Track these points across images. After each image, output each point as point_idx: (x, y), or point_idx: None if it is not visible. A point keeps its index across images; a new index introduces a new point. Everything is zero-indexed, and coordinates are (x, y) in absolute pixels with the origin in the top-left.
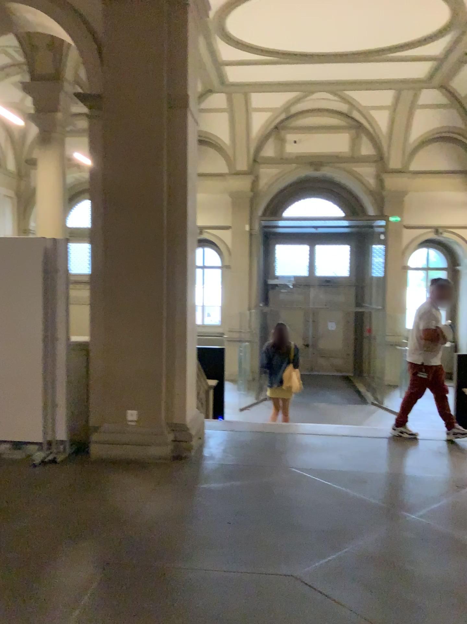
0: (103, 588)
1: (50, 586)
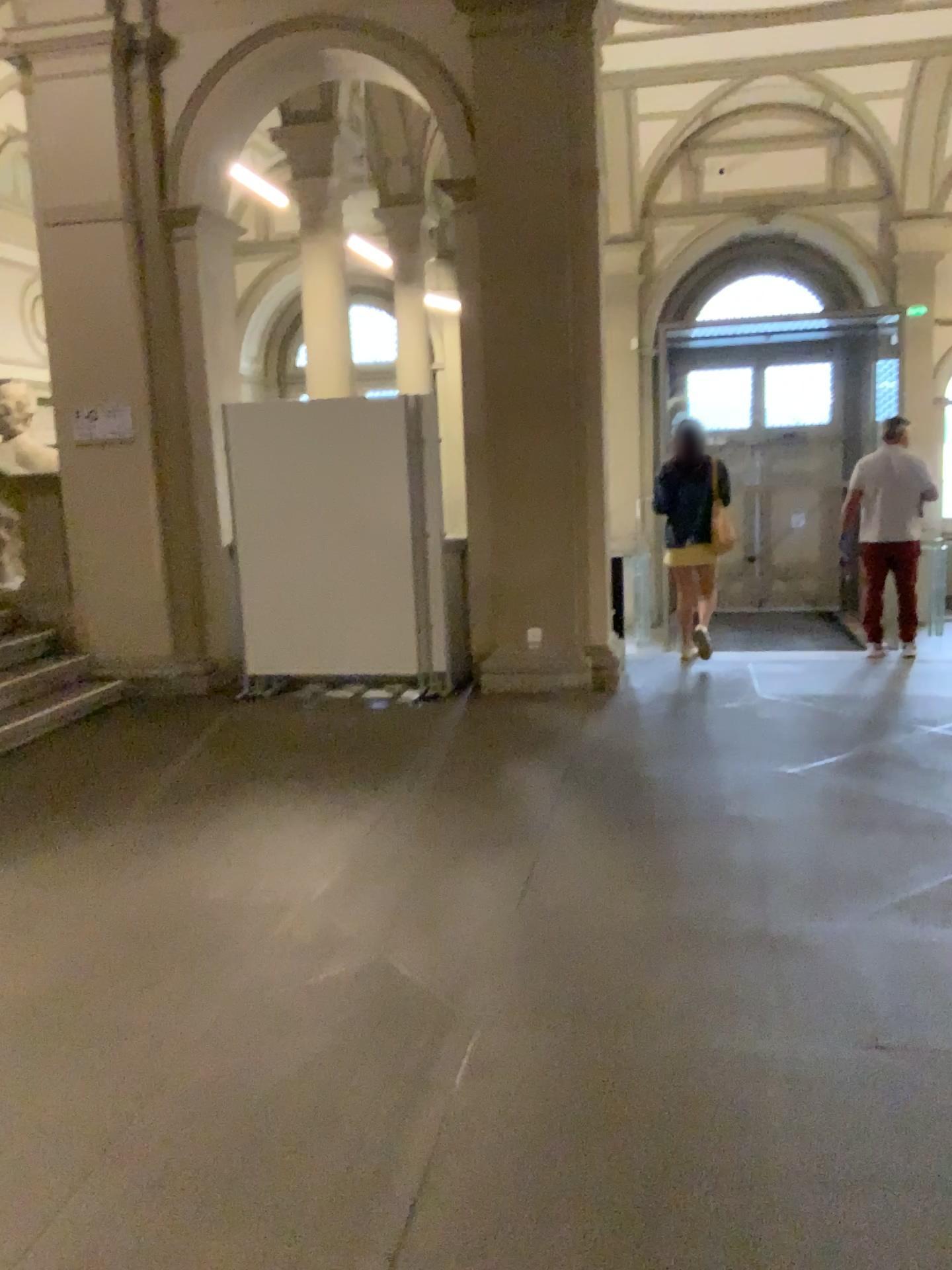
0: (574, 783)
1: (516, 784)
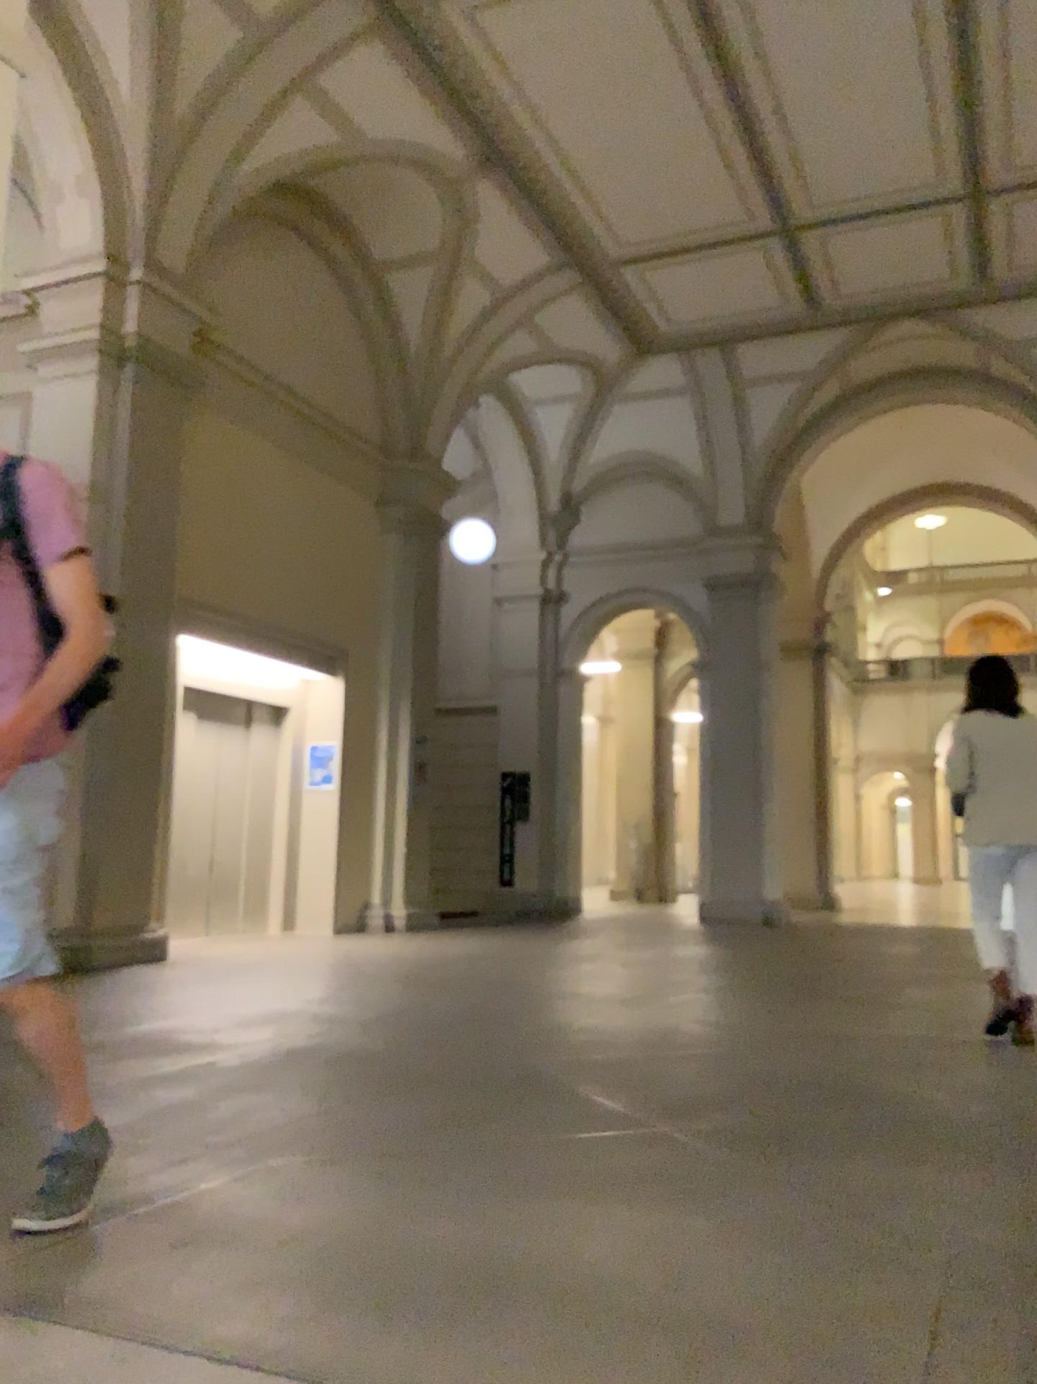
0: None
1: None
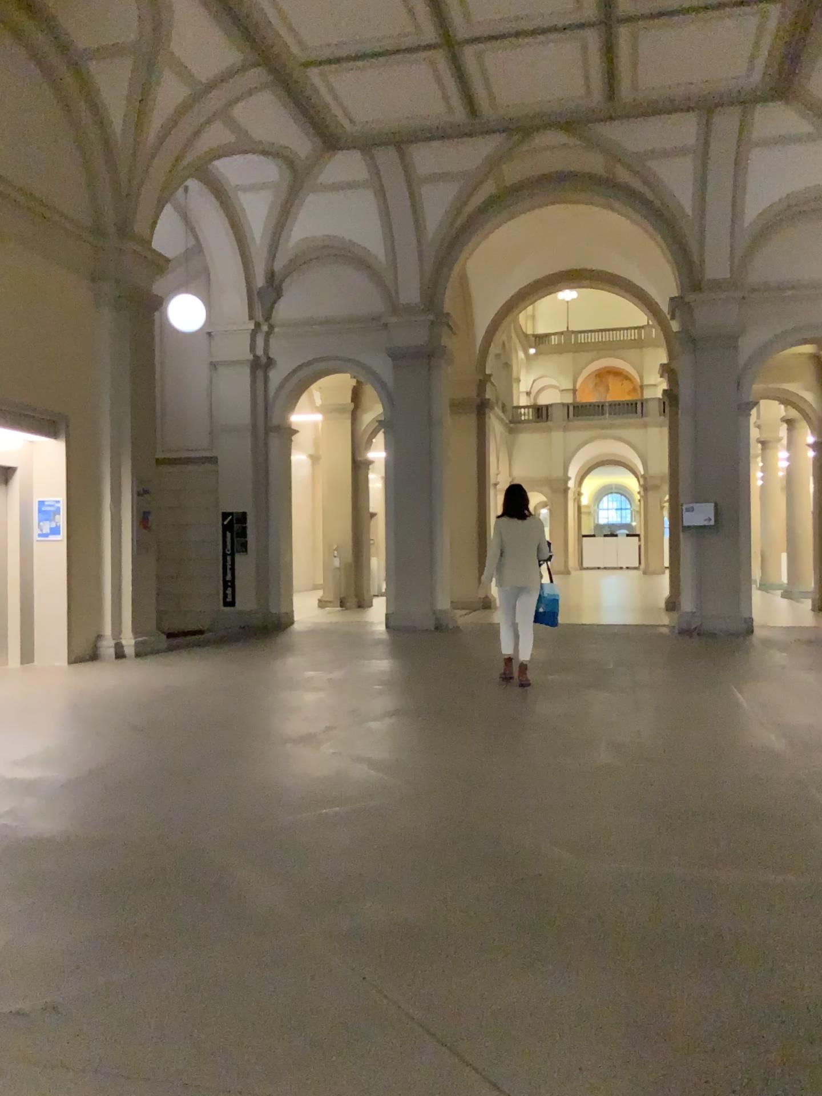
0: None
1: None
